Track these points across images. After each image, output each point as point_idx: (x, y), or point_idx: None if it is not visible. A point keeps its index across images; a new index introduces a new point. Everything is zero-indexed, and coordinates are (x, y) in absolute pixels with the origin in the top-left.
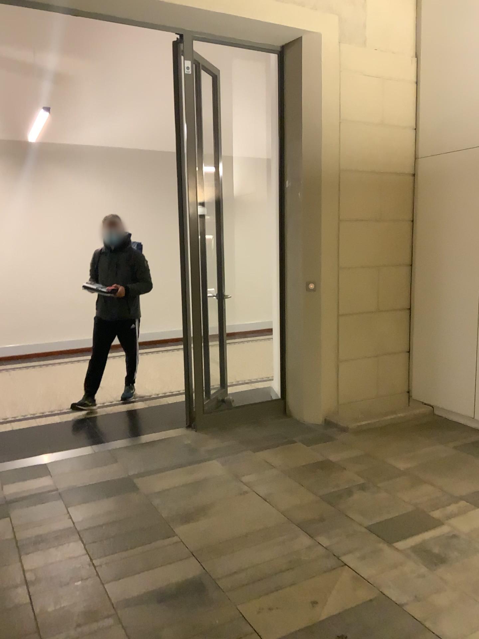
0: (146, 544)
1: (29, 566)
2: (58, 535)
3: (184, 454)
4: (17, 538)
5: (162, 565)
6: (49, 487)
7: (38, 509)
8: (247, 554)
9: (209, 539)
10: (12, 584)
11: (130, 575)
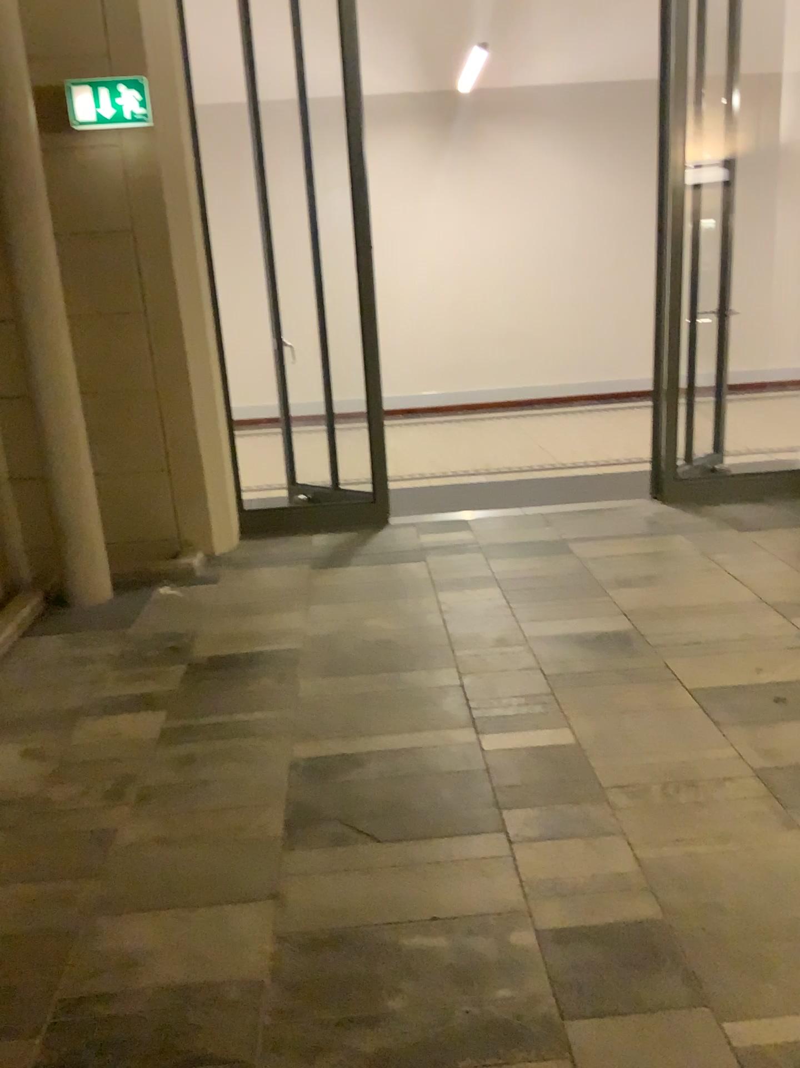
0: (572, 598)
1: (446, 600)
2: (476, 581)
3: (640, 525)
4: (434, 578)
5: (587, 617)
6: (470, 540)
7: (457, 558)
8: (691, 621)
9: (649, 604)
10: (428, 609)
11: (550, 620)
